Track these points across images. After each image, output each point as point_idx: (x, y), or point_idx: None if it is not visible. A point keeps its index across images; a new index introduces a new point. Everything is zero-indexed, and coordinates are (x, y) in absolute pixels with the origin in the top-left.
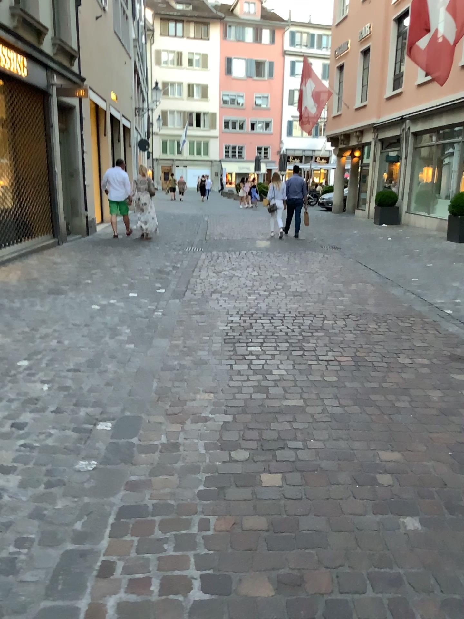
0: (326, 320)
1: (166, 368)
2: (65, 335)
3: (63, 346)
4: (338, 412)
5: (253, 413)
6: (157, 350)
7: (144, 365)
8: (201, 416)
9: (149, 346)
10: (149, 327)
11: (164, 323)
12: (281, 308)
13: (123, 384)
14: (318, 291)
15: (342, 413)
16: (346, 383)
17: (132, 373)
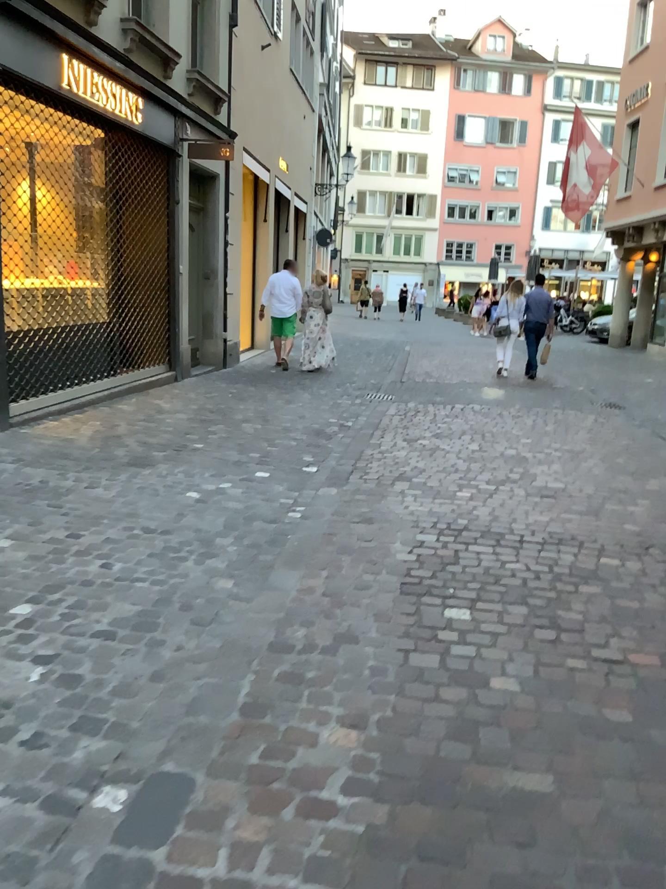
0: (603, 558)
1: (277, 649)
2: (116, 554)
3: (103, 579)
4: (637, 832)
5: (435, 807)
6: (269, 603)
7: (236, 637)
8: (319, 800)
9: (259, 590)
10: (269, 548)
11: (297, 541)
12: (517, 523)
13: (182, 683)
14: (586, 492)
15: (649, 838)
16: (651, 734)
17: (210, 655)
